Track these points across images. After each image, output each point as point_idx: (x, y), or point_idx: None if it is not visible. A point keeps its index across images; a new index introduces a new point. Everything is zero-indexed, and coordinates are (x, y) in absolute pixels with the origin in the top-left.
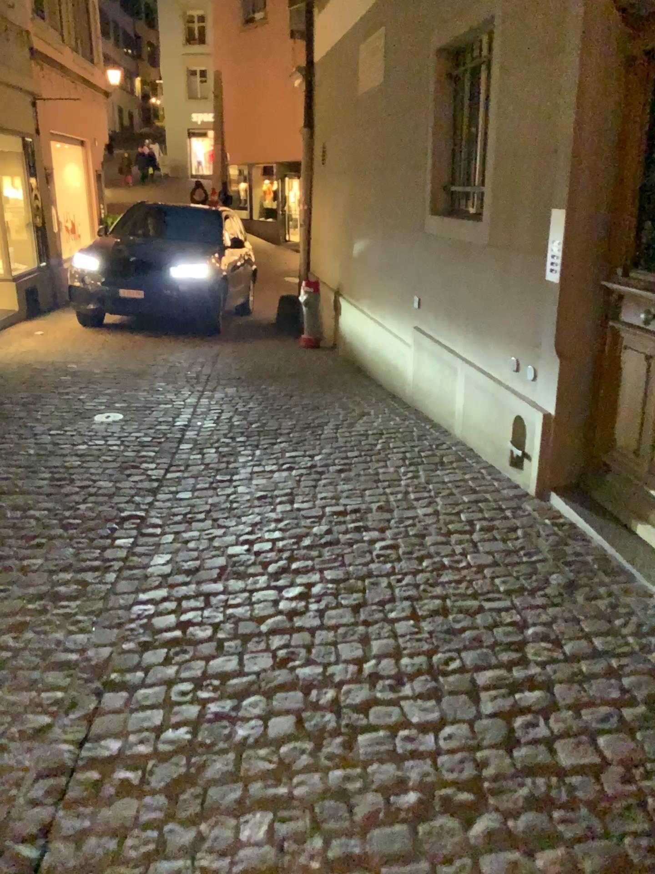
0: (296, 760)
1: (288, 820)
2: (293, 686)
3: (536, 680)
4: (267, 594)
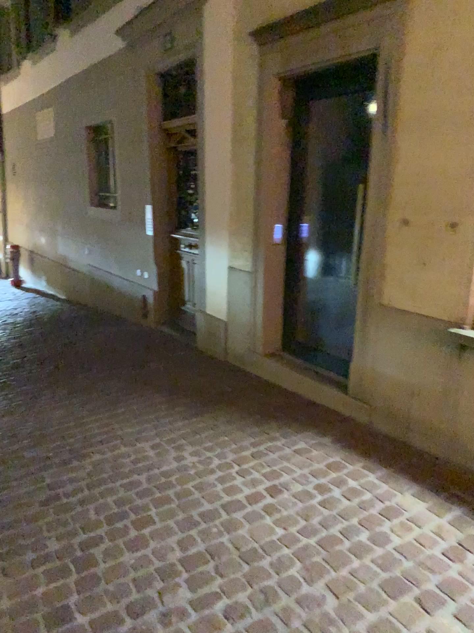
0: (69, 396)
1: (71, 405)
2: (61, 384)
3: (153, 368)
4: (39, 368)
